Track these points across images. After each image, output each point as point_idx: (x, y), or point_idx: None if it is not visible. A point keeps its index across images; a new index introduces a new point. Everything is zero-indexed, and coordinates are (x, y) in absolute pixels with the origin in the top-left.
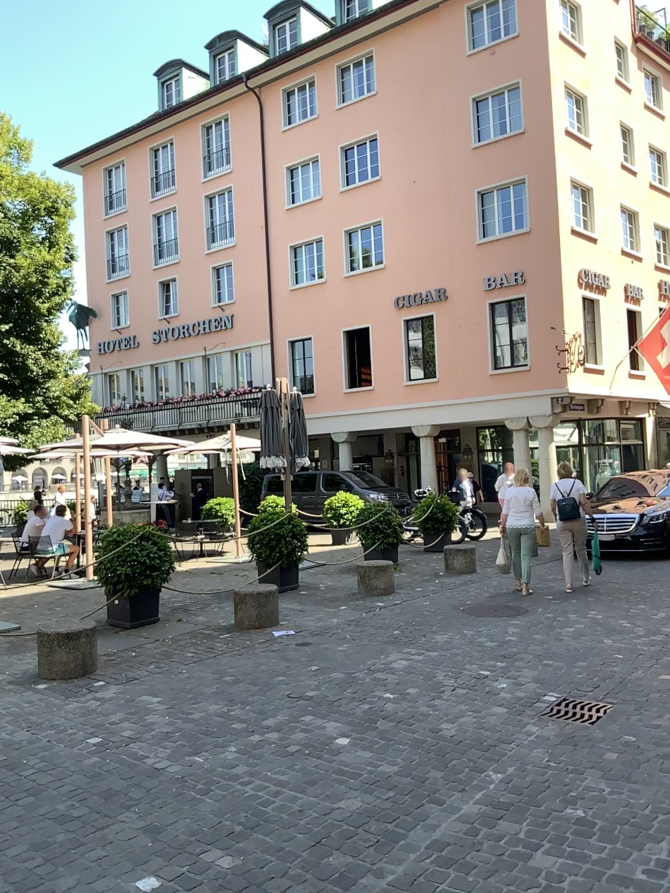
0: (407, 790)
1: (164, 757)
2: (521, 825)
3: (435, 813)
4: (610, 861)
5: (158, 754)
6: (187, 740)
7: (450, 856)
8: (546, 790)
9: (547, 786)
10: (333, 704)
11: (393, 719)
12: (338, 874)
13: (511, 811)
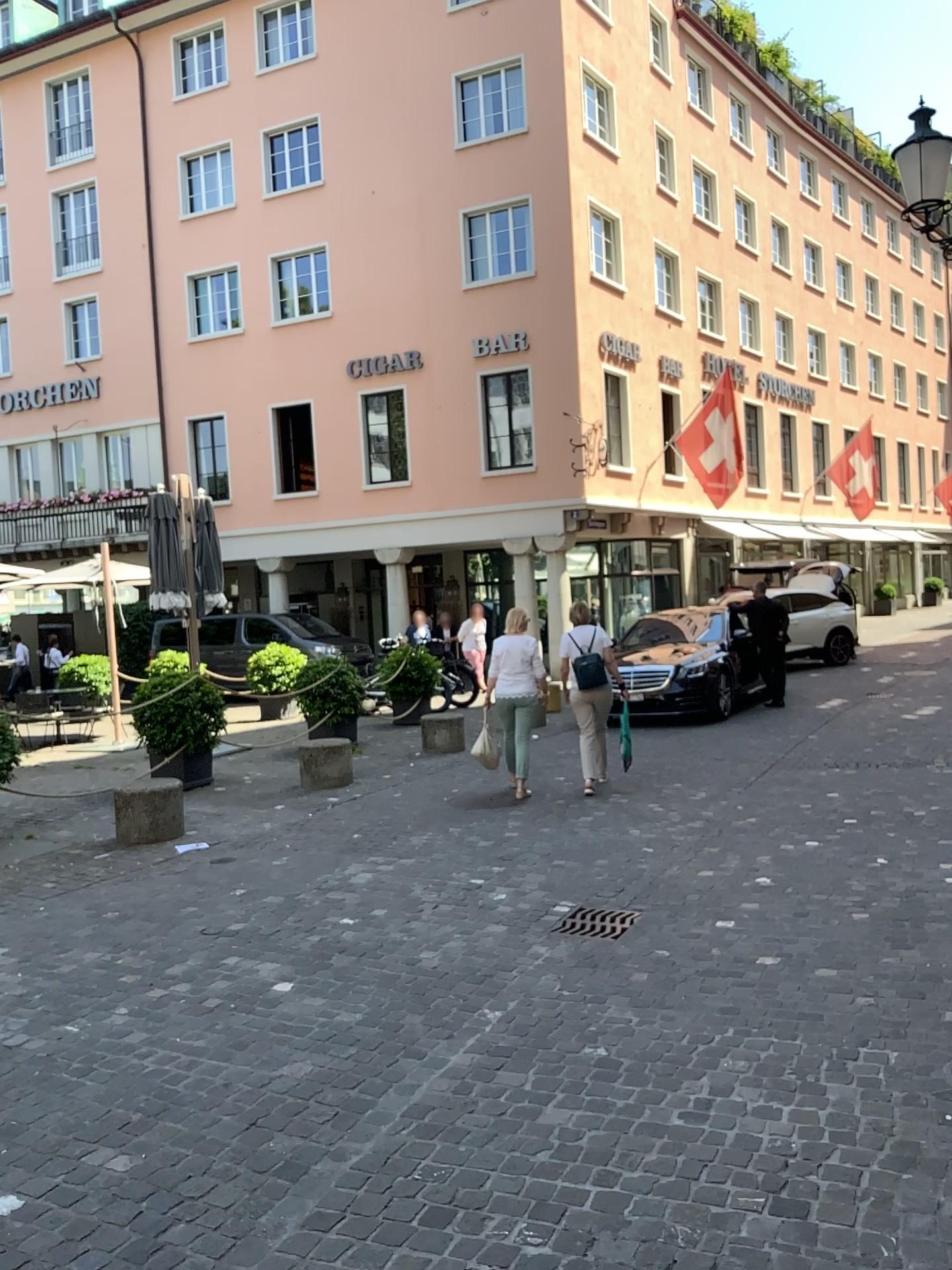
0: (369, 1048)
1: (11, 1034)
2: (522, 1079)
3: (408, 1074)
4: (634, 1111)
5: (2, 1030)
6: (47, 1007)
7: (428, 1127)
8: (555, 1031)
9: (556, 1026)
10: (265, 942)
11: (350, 956)
12: (274, 1167)
13: (508, 1062)
